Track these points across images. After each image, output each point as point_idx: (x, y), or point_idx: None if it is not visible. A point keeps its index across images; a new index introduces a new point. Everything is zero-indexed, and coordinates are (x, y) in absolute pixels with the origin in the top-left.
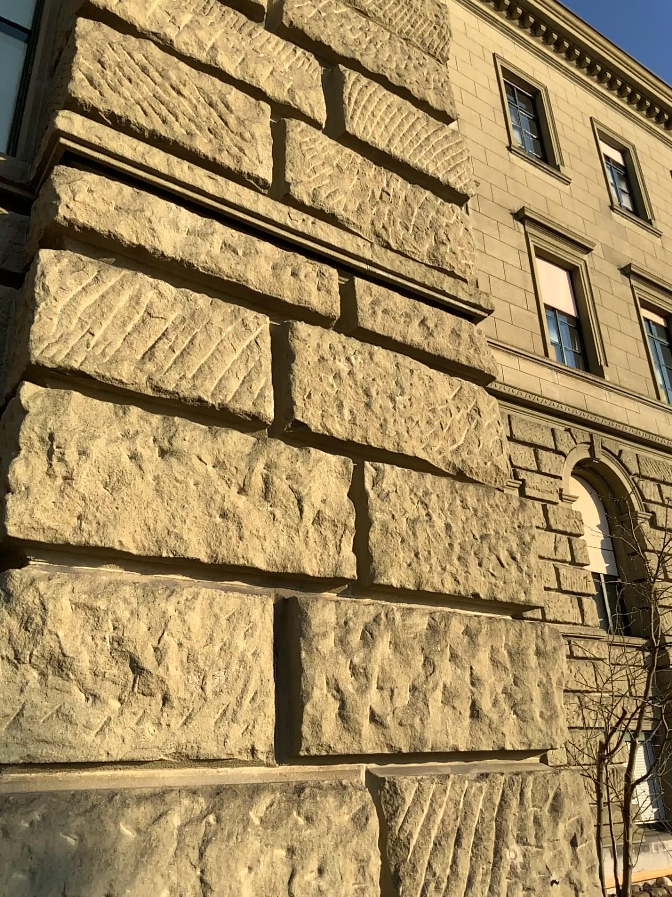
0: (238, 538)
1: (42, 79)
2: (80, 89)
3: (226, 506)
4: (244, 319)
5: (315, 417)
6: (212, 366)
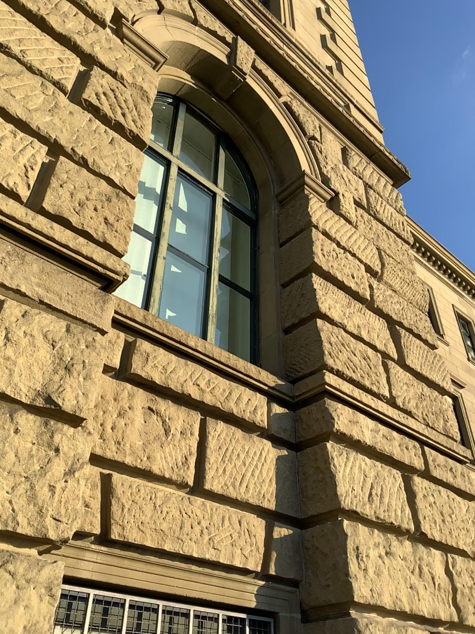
0: (418, 600)
1: (281, 333)
2: (326, 357)
3: (411, 582)
4: (394, 475)
5: (427, 529)
6: (390, 503)
